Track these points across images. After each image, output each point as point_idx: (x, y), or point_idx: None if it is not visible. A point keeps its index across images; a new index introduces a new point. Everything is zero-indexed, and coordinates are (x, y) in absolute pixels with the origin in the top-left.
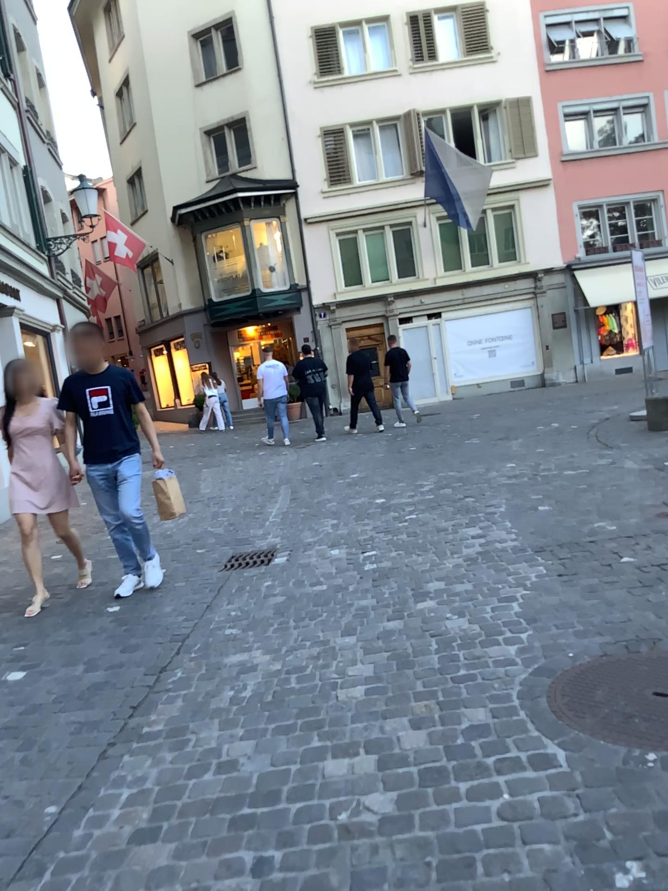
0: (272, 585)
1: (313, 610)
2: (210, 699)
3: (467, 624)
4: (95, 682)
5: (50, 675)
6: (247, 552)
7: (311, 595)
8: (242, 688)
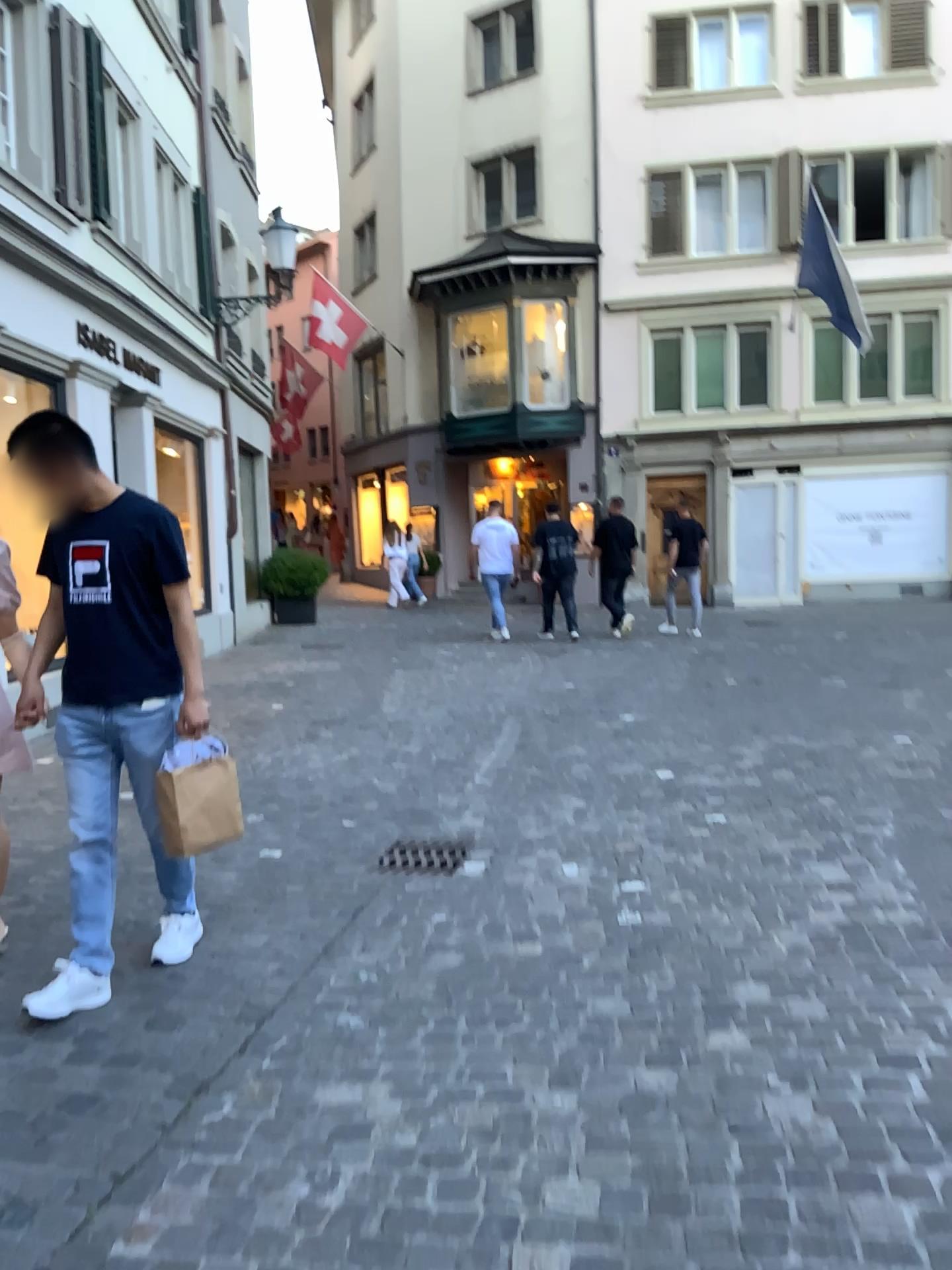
0: (447, 923)
1: (507, 999)
2: (260, 1196)
3: (810, 1115)
4: (72, 1094)
5: (3, 1058)
6: (422, 841)
7: (510, 961)
8: (328, 1182)
